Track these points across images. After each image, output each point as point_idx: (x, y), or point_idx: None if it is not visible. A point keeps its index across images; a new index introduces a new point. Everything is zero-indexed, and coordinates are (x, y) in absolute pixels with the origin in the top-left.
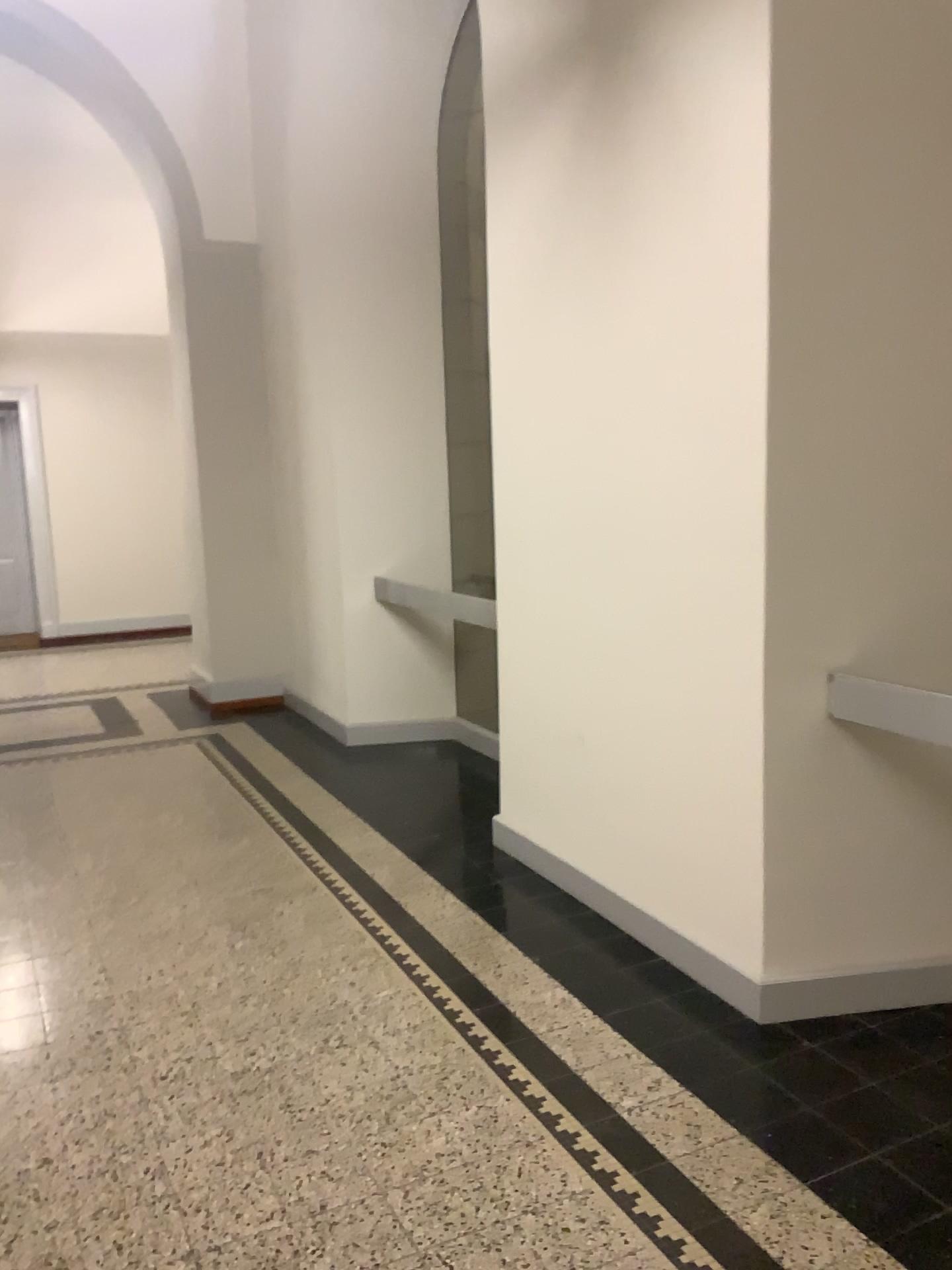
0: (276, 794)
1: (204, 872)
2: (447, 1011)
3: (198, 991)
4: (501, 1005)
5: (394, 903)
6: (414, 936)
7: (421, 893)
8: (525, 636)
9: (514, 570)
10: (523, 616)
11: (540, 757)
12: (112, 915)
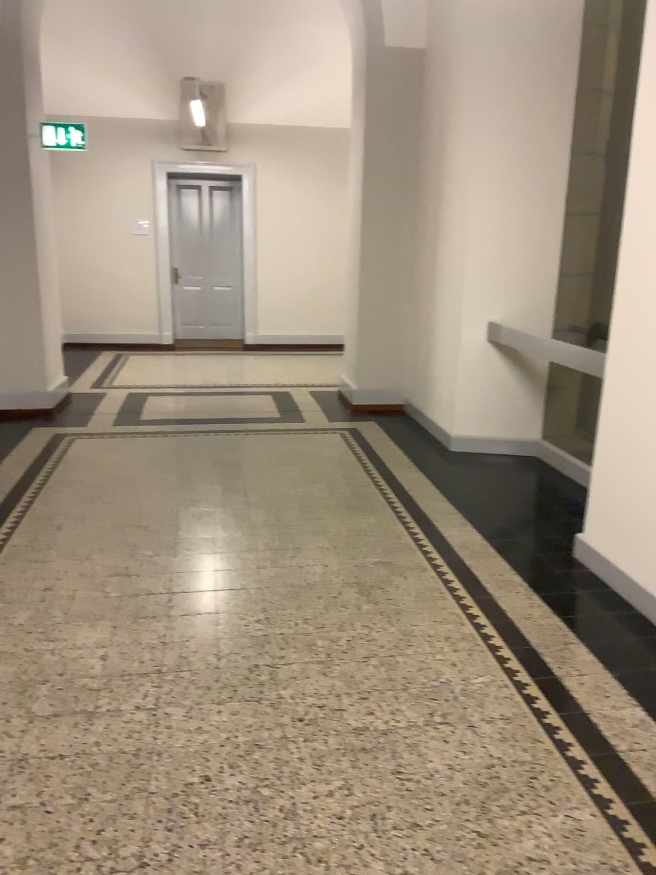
0: (397, 486)
1: (340, 543)
2: (536, 715)
3: (329, 650)
4: (585, 719)
5: (489, 598)
6: (506, 633)
7: (512, 594)
8: (632, 391)
9: (630, 331)
10: (633, 373)
11: (631, 497)
12: (271, 568)
